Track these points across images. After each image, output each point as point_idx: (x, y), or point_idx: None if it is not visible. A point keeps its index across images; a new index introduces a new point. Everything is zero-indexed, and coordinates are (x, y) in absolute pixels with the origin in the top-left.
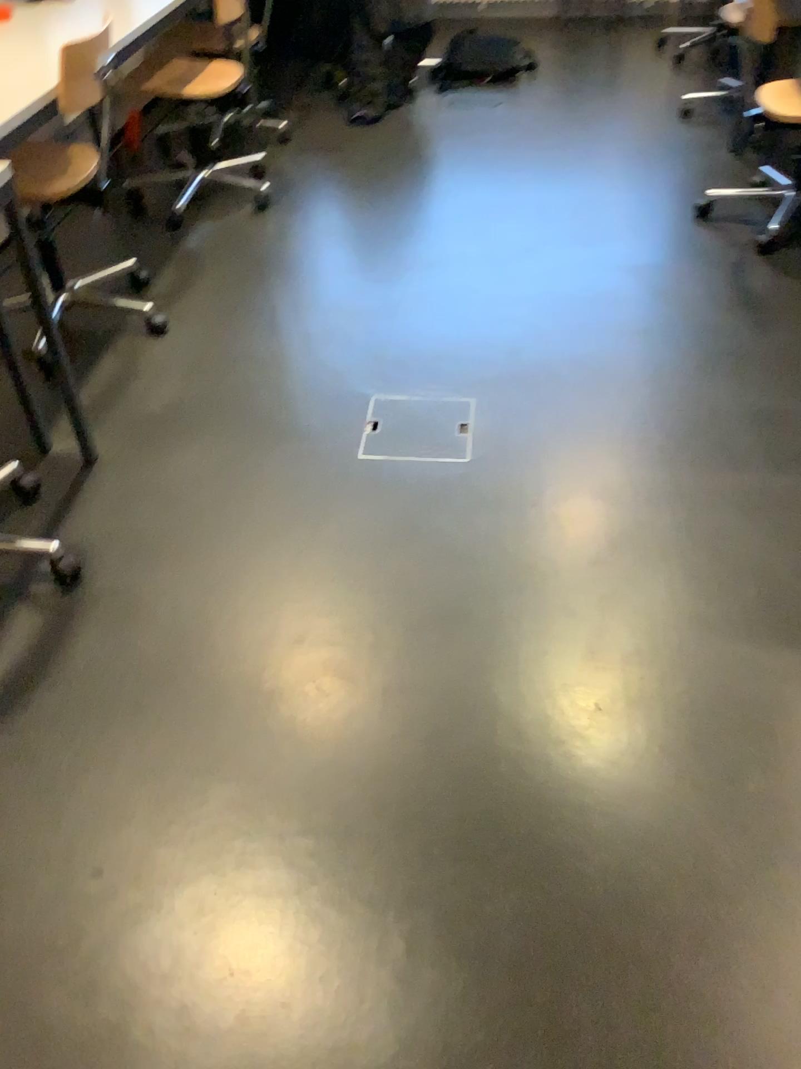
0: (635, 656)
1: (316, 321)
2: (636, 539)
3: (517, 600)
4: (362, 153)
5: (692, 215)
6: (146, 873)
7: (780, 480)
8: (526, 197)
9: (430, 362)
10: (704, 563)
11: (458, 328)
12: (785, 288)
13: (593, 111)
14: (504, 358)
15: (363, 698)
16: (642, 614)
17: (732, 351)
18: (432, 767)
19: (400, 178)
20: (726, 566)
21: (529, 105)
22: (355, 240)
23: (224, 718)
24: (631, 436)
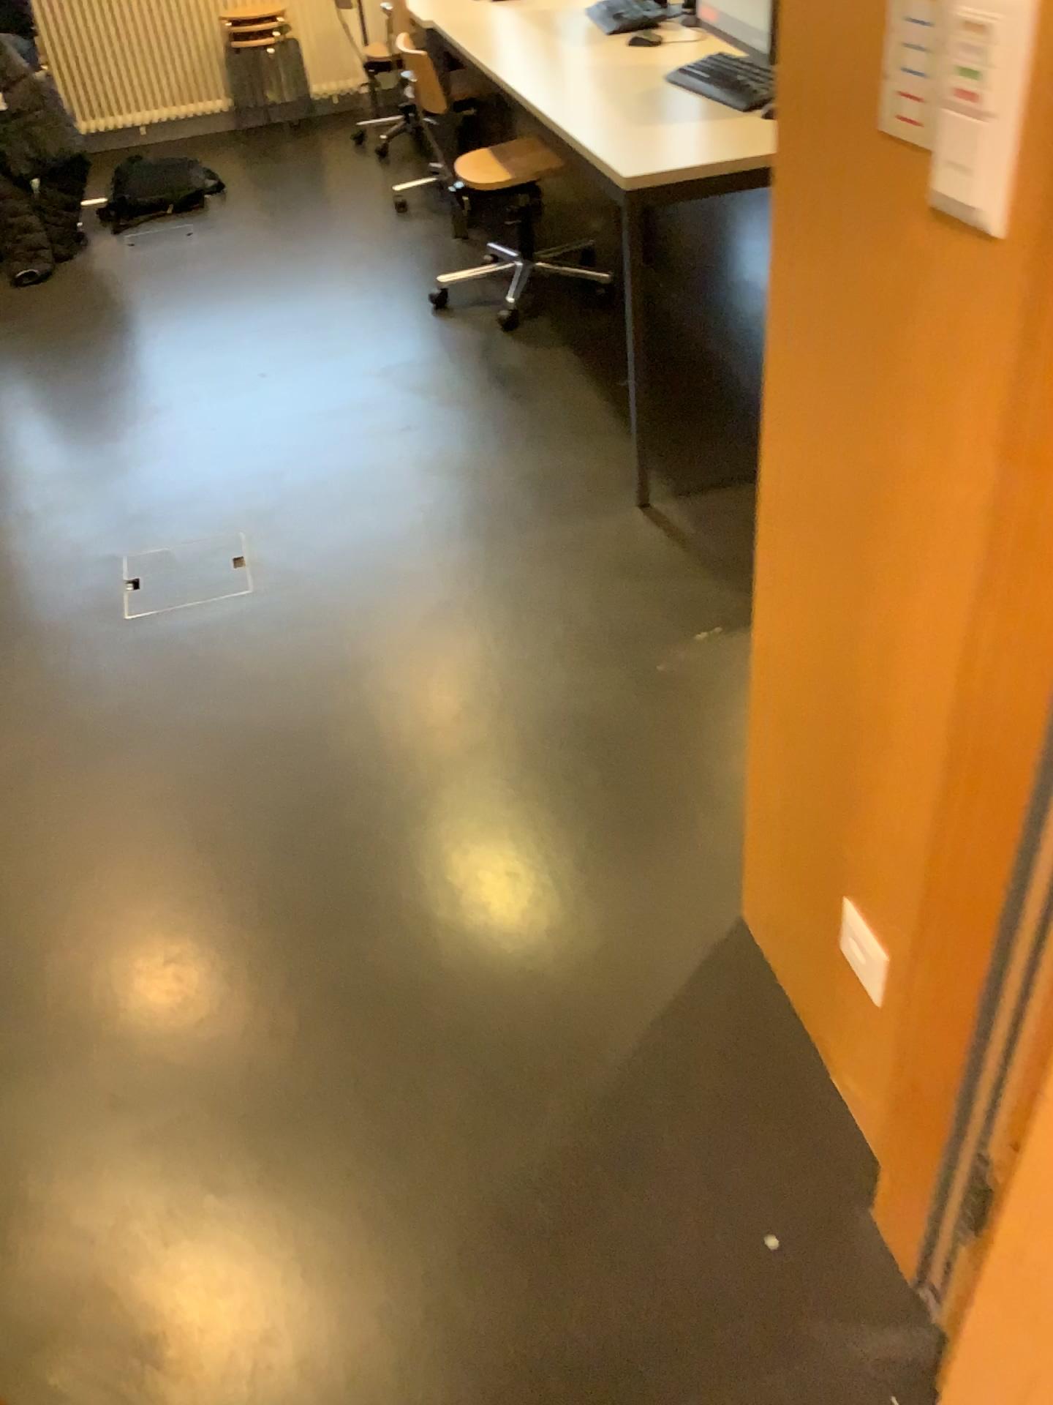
0: (467, 715)
1: (39, 500)
2: (445, 616)
3: (340, 702)
4: (41, 316)
5: (433, 309)
6: (10, 1055)
7: (570, 530)
8: (249, 325)
9: (186, 511)
10: (515, 619)
11: (208, 471)
12: (542, 359)
13: (303, 224)
14: (267, 488)
15: (201, 832)
16: (465, 678)
17: (501, 428)
18: (290, 867)
19: (95, 332)
20: (535, 617)
21: (229, 229)
22: (60, 408)
23: (52, 897)
24: (419, 528)
